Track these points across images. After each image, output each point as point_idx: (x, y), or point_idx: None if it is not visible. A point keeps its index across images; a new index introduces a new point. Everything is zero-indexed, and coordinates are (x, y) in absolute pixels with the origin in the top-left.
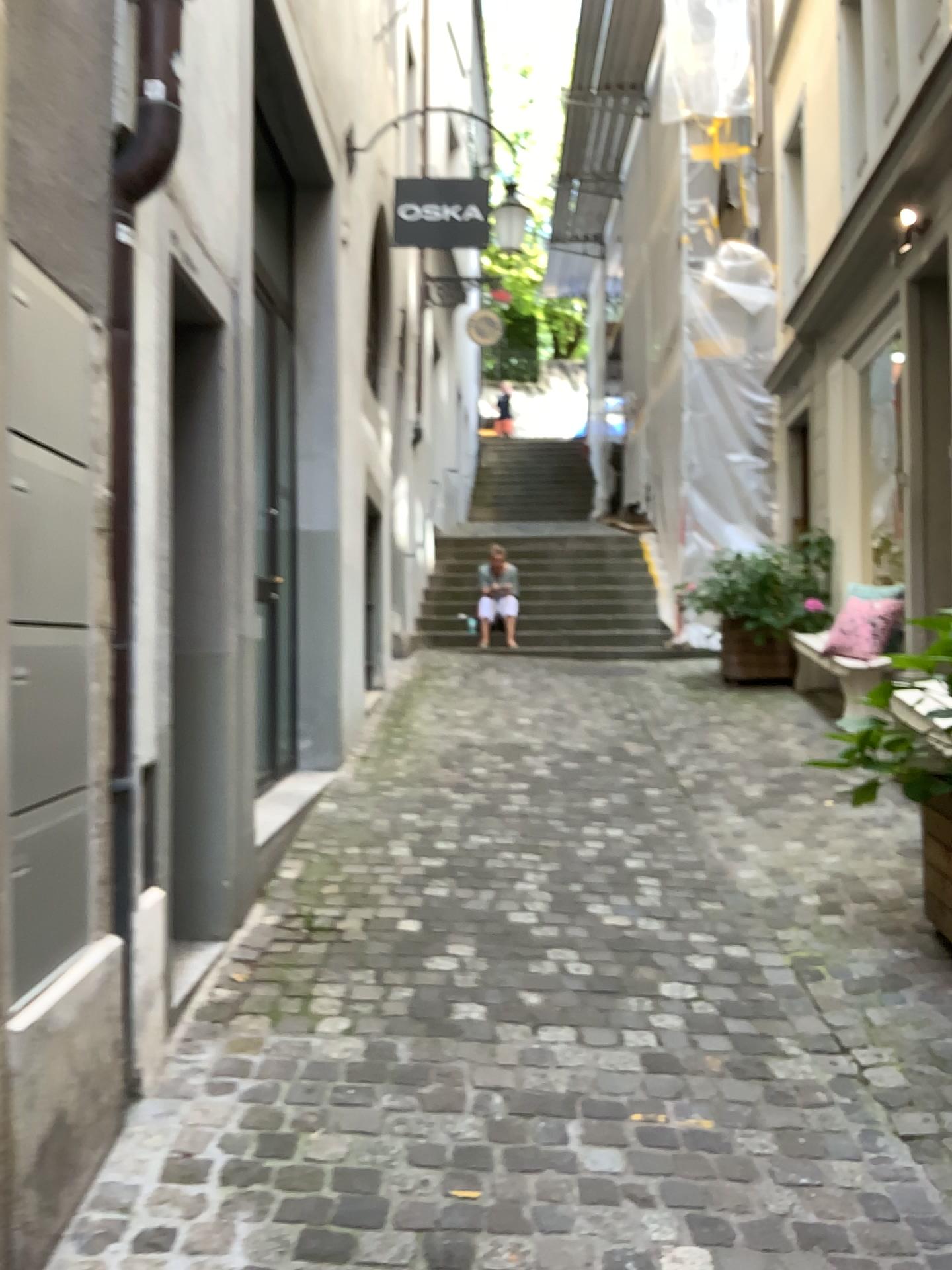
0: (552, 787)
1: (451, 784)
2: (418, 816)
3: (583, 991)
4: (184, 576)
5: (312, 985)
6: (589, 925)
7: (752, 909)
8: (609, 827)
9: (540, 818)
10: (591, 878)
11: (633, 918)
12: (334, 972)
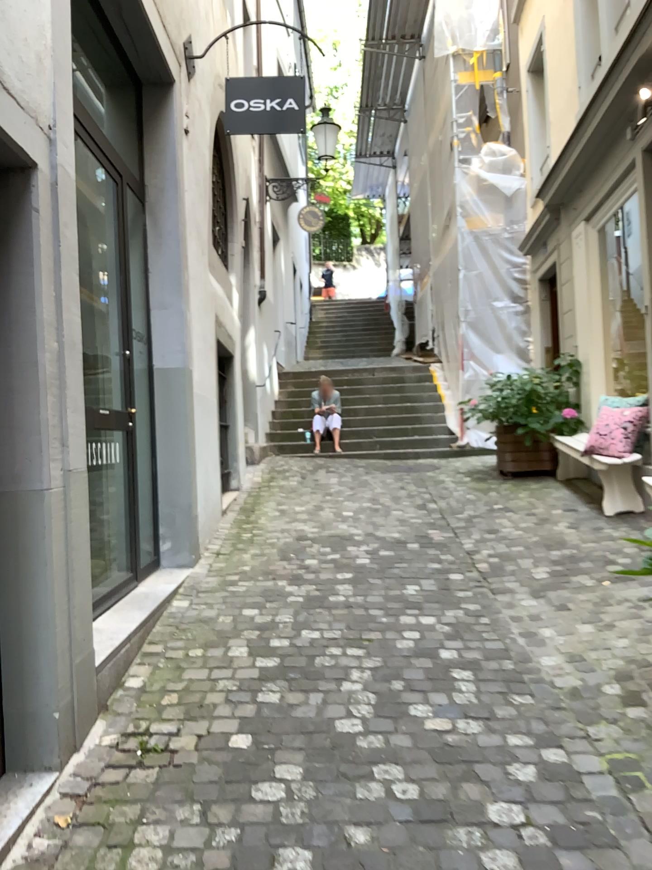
0: (371, 577)
1: (286, 578)
2: (256, 612)
3: (410, 824)
4: (4, 414)
5: (133, 831)
6: (411, 732)
7: (561, 705)
8: (422, 616)
9: (362, 610)
10: (410, 674)
11: (452, 721)
12: (158, 811)
